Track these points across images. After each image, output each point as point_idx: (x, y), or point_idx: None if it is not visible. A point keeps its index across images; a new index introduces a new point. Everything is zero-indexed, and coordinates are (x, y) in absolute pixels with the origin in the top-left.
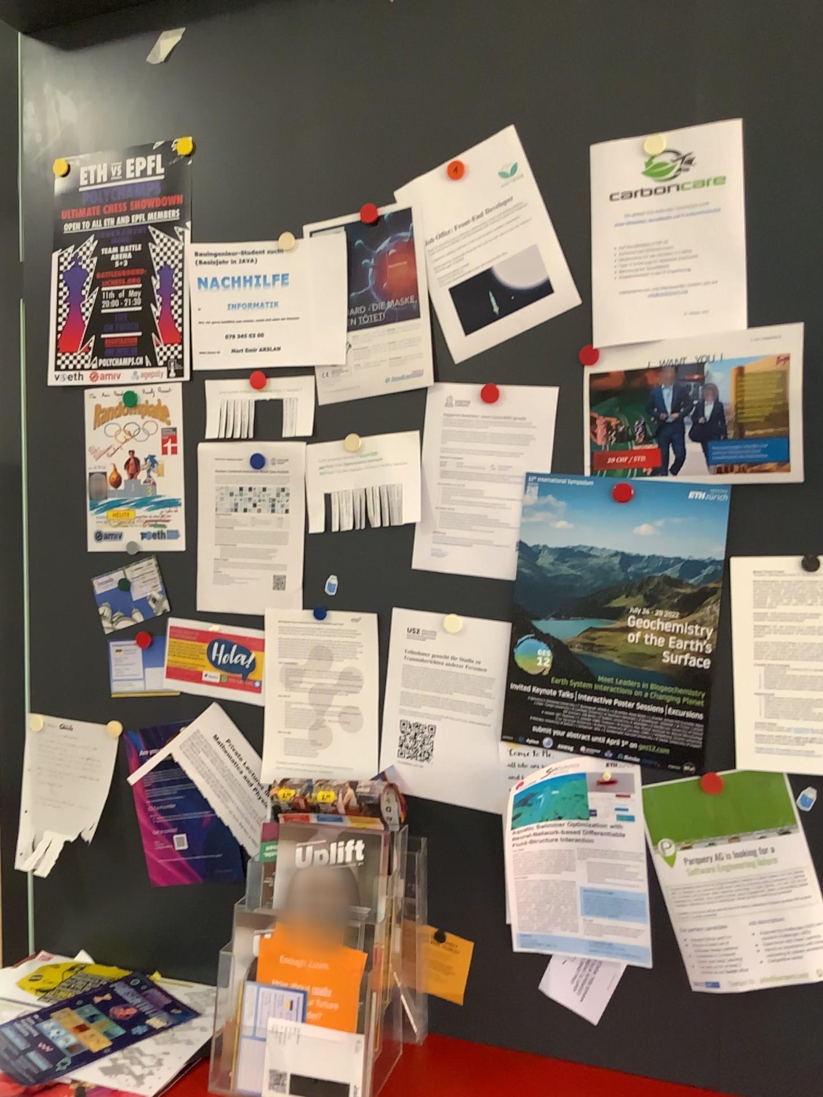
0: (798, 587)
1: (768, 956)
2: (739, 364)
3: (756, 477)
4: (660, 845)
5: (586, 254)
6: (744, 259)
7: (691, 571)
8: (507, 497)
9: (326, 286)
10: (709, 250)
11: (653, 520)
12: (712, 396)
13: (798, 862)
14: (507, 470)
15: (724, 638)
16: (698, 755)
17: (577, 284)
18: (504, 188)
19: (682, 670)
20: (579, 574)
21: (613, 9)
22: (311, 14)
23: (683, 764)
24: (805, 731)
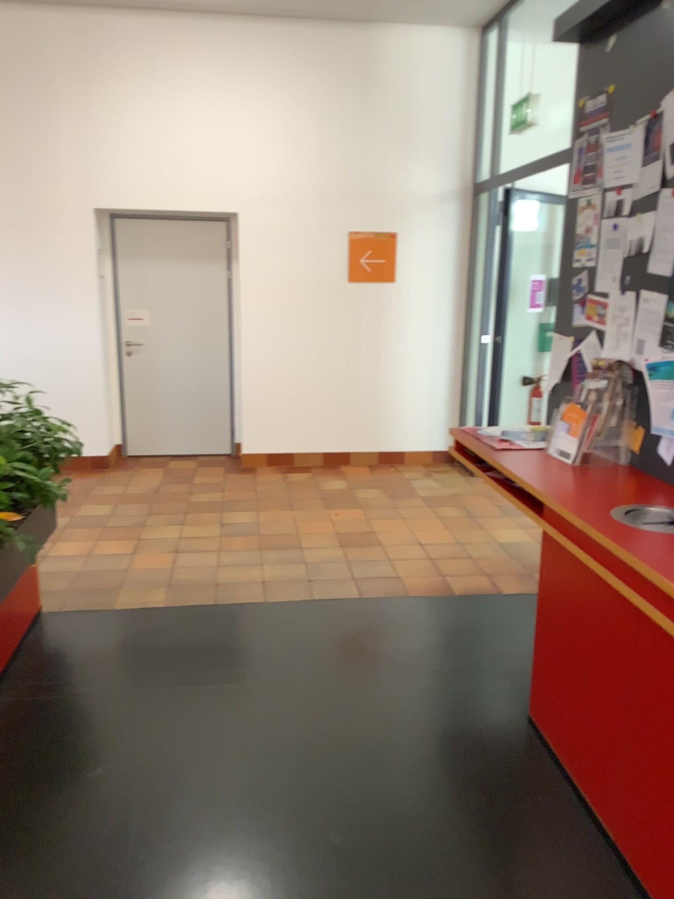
0: None
1: None
2: None
3: None
4: None
5: None
6: None
7: None
8: None
9: (640, 147)
10: None
11: None
12: None
13: None
14: None
15: None
16: None
17: None
18: None
19: None
20: None
21: None
22: (649, 21)
23: None
24: None
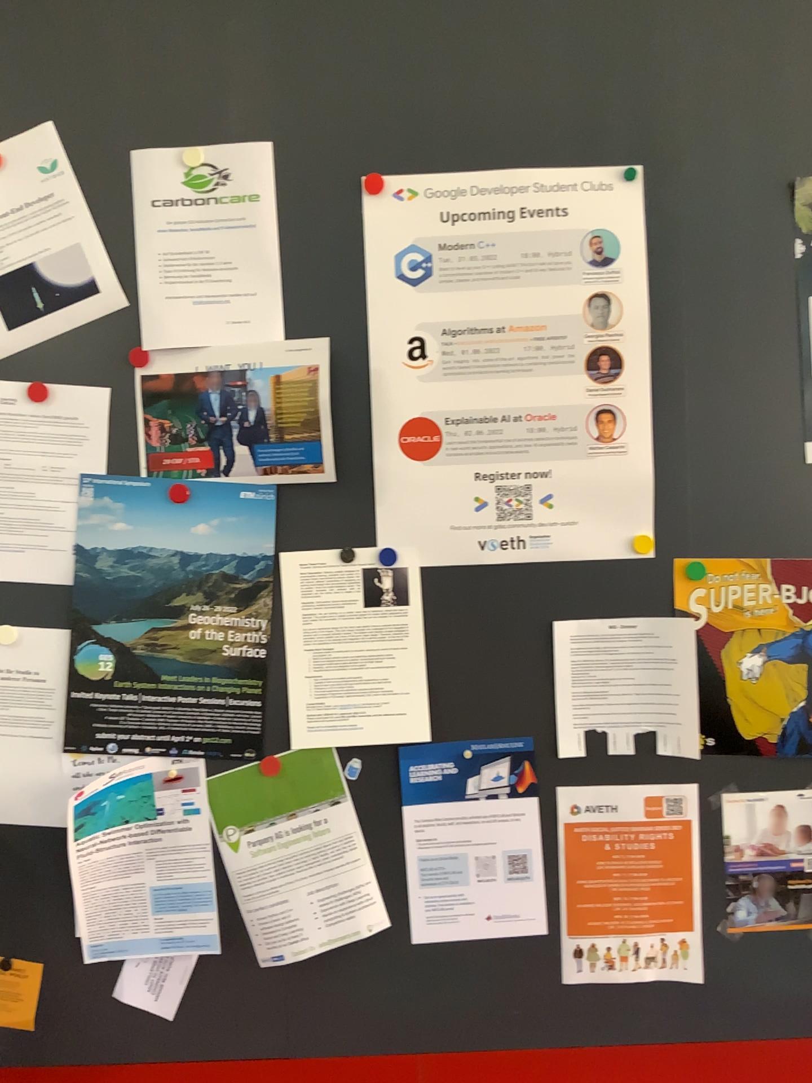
0: (339, 578)
1: (325, 920)
2: (278, 370)
3: (298, 477)
4: (226, 833)
5: (133, 257)
6: (281, 273)
7: (245, 567)
8: (60, 500)
9: None
10: (249, 262)
11: (207, 520)
12: (256, 400)
13: (348, 829)
14: (60, 472)
15: (276, 629)
16: (258, 742)
17: (125, 286)
18: (46, 183)
19: (240, 662)
20: (138, 575)
21: (150, 18)
22: None
23: (244, 751)
24: (351, 708)
